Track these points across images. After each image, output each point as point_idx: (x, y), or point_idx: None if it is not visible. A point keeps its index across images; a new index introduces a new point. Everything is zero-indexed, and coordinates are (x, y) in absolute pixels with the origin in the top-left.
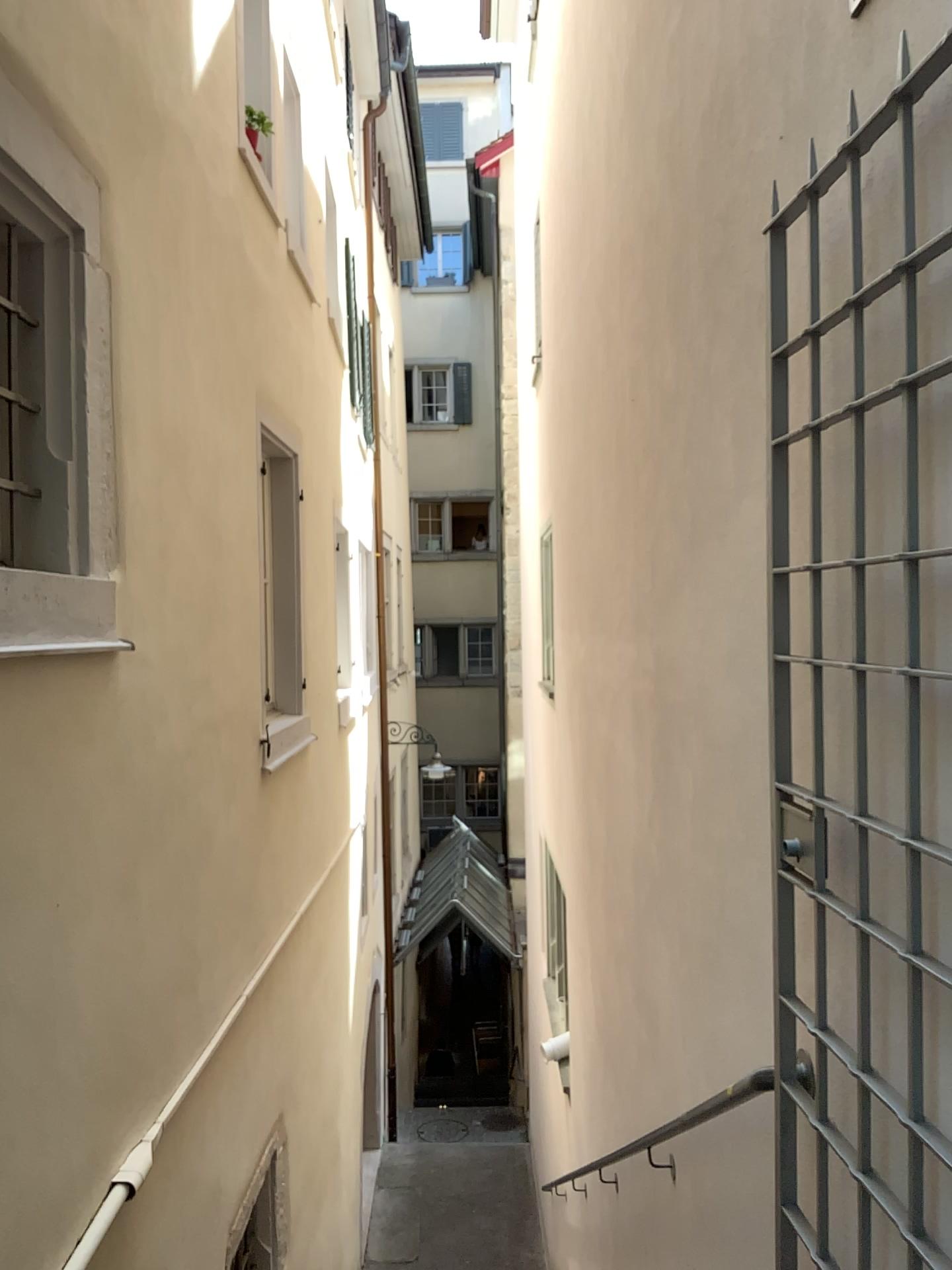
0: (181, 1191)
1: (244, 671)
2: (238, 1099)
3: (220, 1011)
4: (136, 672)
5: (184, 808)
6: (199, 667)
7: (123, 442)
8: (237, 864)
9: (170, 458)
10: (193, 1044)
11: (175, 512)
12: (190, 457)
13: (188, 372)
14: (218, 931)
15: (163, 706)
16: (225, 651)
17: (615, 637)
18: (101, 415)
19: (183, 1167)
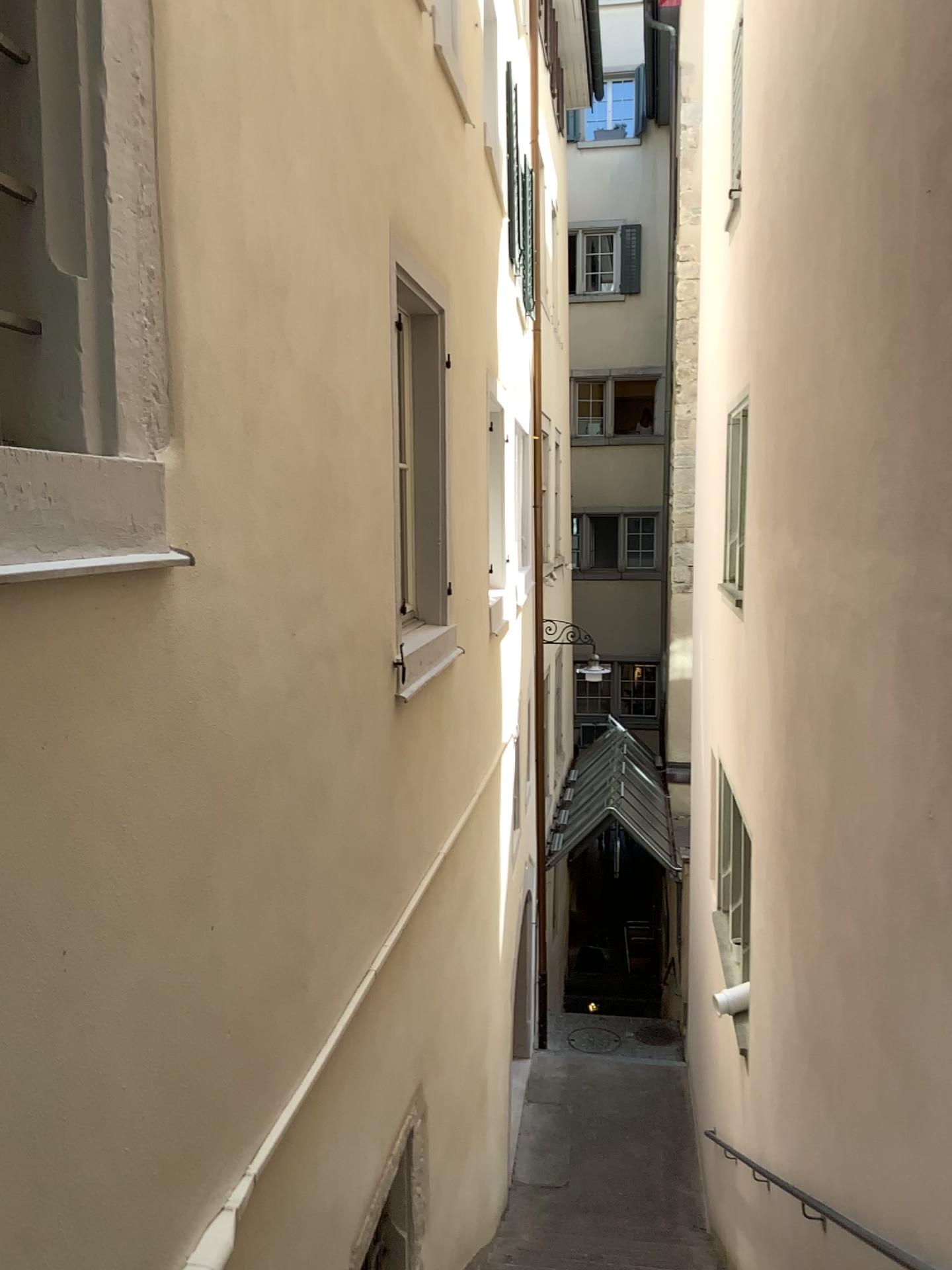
0: (282, 1245)
1: (373, 579)
2: (363, 1098)
3: (338, 1005)
4: (200, 594)
5: (285, 766)
6: (307, 578)
7: (170, 253)
8: (362, 819)
9: (257, 290)
10: (298, 1061)
11: (266, 368)
12: (291, 292)
13: (285, 170)
14: (336, 907)
15: (247, 638)
16: (346, 556)
17: (873, 545)
18: (130, 206)
19: (285, 1215)
